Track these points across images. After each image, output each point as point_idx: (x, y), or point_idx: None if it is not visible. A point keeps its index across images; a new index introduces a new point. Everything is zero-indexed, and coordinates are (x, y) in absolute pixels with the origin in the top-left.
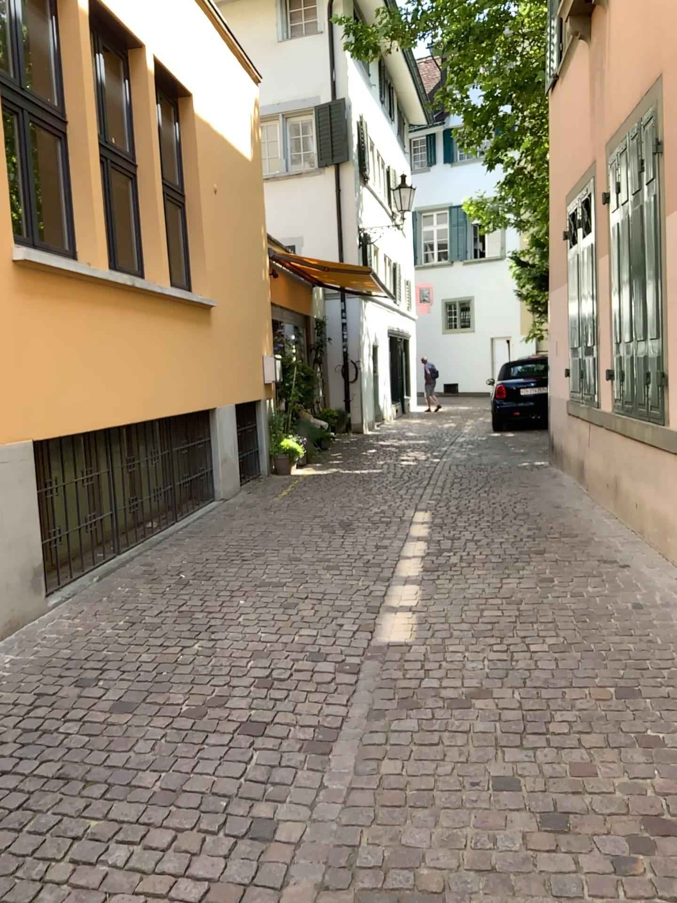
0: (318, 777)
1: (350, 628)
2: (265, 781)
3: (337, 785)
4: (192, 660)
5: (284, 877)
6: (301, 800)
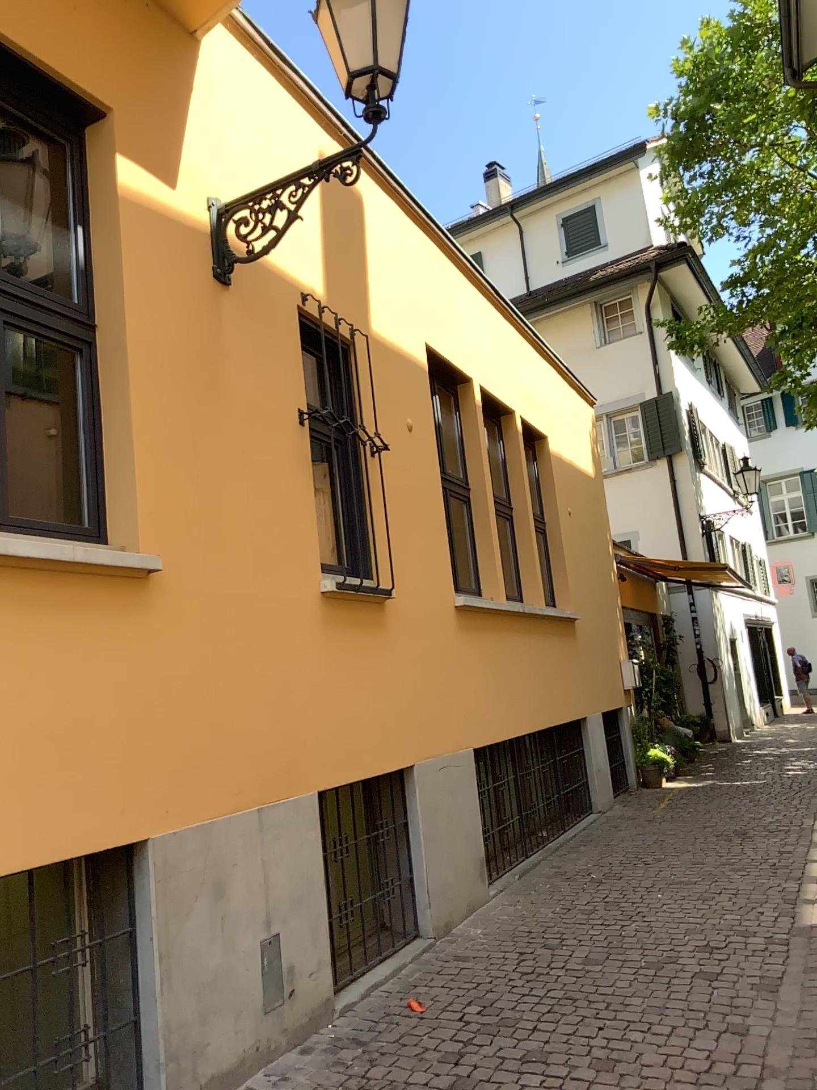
0: (773, 1003)
1: (772, 912)
2: (730, 1004)
3: (790, 1008)
4: (635, 932)
5: (764, 1051)
6: (764, 1015)
